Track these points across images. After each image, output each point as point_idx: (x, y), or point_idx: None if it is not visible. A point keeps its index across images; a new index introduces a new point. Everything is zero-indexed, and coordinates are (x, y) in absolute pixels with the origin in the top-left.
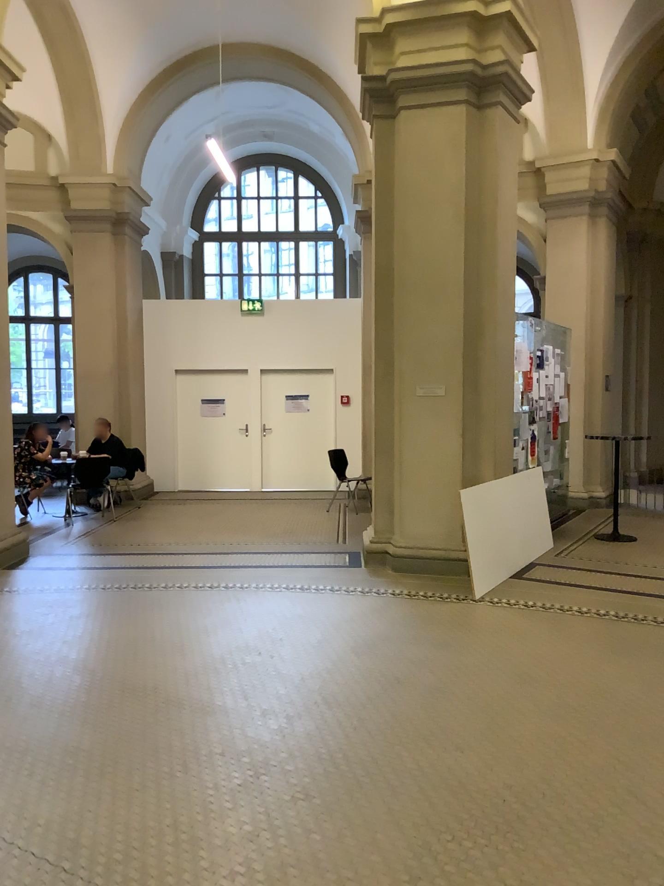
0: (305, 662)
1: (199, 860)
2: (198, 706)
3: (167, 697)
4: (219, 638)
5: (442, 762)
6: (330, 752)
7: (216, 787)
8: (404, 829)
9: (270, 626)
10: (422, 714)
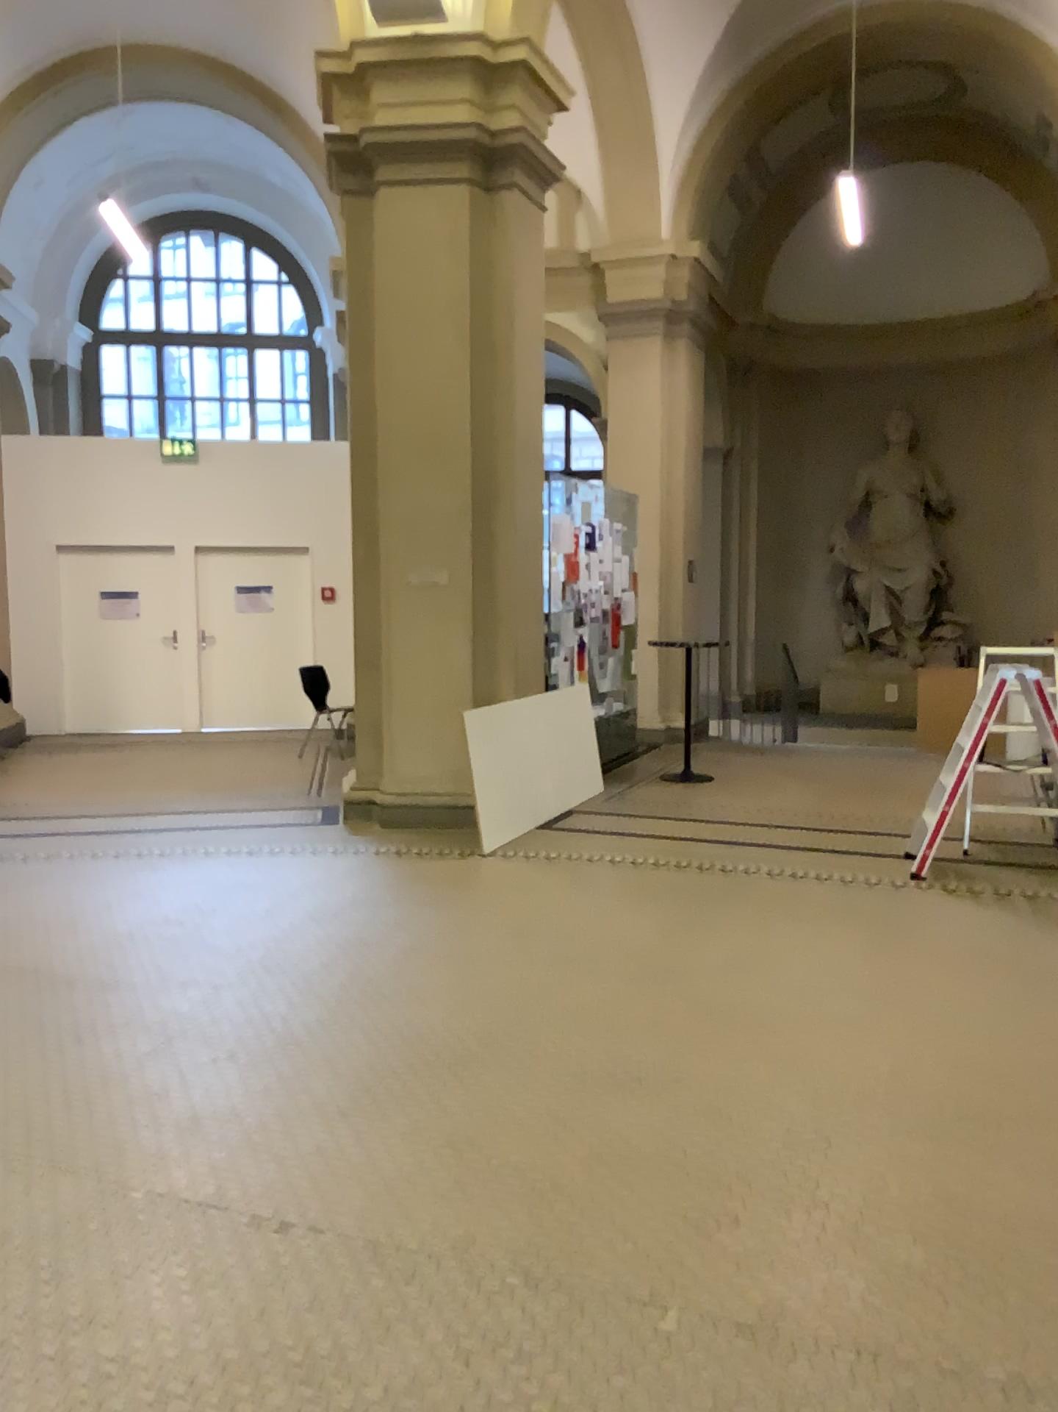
0: (242, 929)
1: (95, 1118)
2: (96, 980)
3: (54, 974)
4: (126, 909)
5: (399, 1016)
6: (264, 1015)
7: (118, 1055)
8: (342, 1075)
9: (199, 893)
10: (385, 973)
